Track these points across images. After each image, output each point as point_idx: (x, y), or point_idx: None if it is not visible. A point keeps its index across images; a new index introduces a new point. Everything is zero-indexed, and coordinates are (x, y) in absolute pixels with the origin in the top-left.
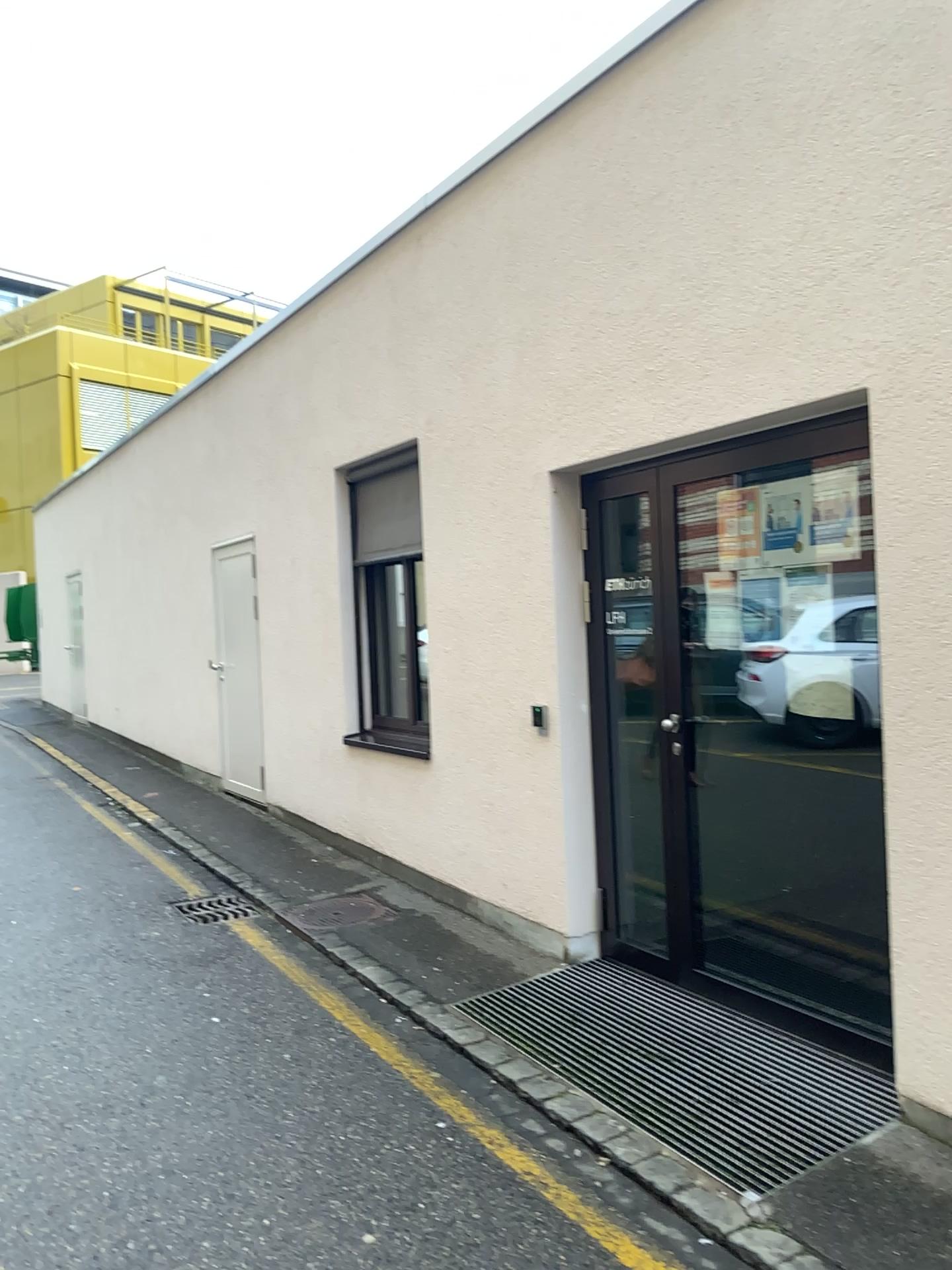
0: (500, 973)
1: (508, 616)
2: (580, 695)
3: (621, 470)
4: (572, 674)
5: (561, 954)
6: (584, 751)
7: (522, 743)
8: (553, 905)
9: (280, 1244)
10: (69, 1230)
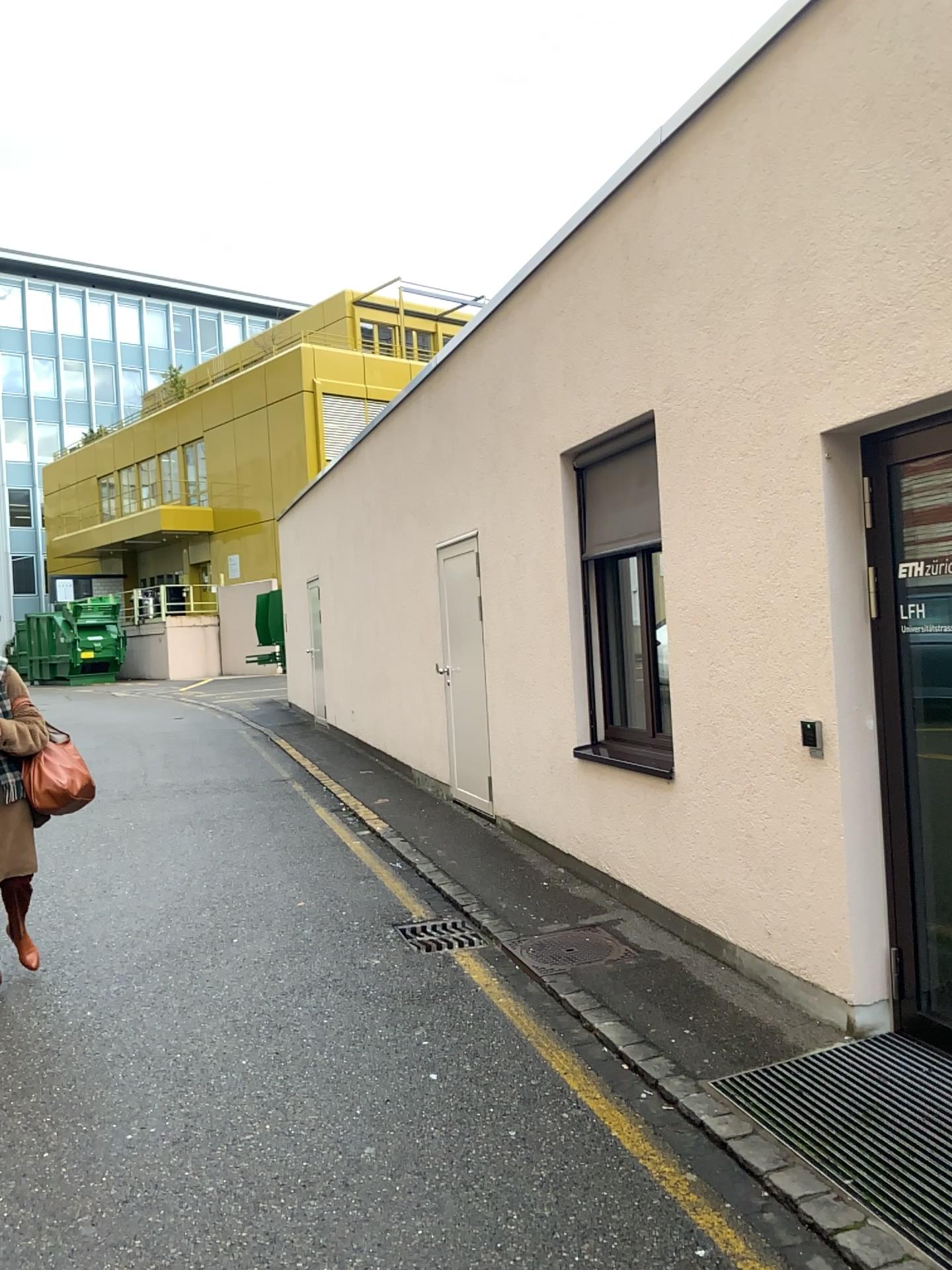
0: (767, 1043)
1: (767, 612)
2: (862, 707)
3: (914, 425)
4: (851, 681)
5: (843, 1024)
6: (868, 775)
7: (788, 764)
8: (830, 962)
9: None
10: None
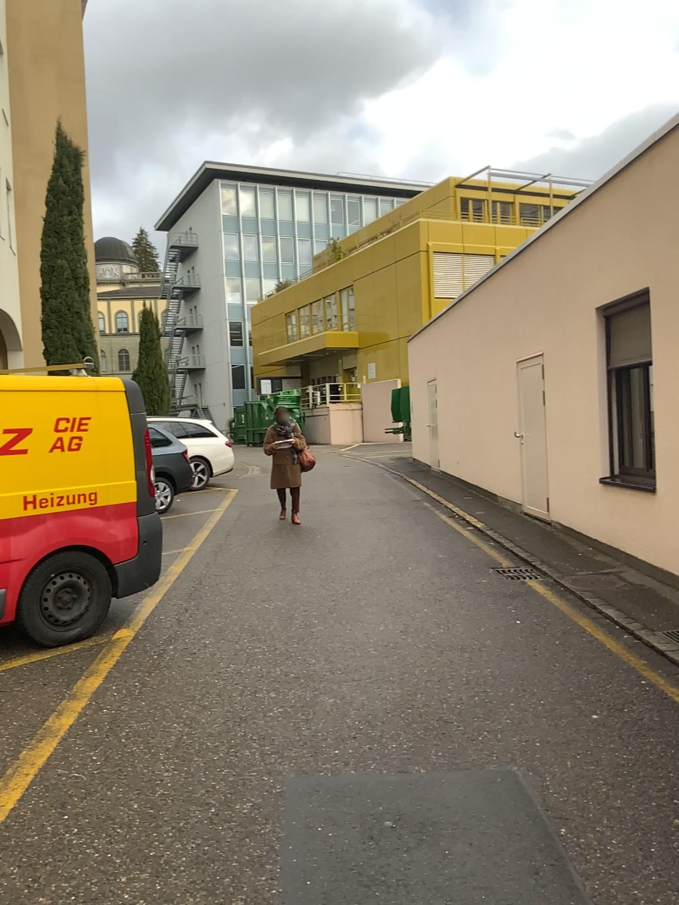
0: None
1: None
2: None
3: None
4: None
5: None
6: None
7: None
8: None
9: (549, 708)
10: (450, 686)
